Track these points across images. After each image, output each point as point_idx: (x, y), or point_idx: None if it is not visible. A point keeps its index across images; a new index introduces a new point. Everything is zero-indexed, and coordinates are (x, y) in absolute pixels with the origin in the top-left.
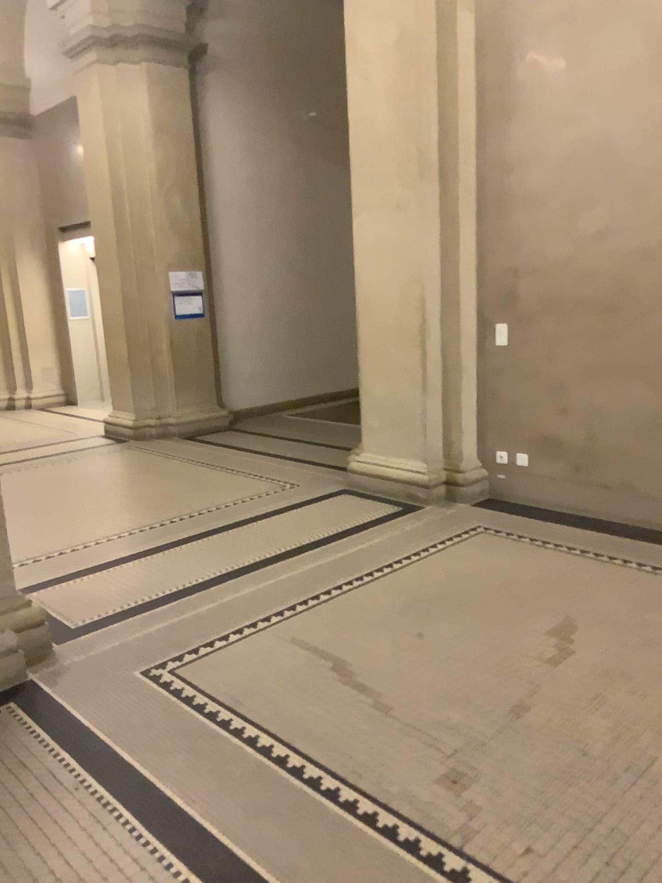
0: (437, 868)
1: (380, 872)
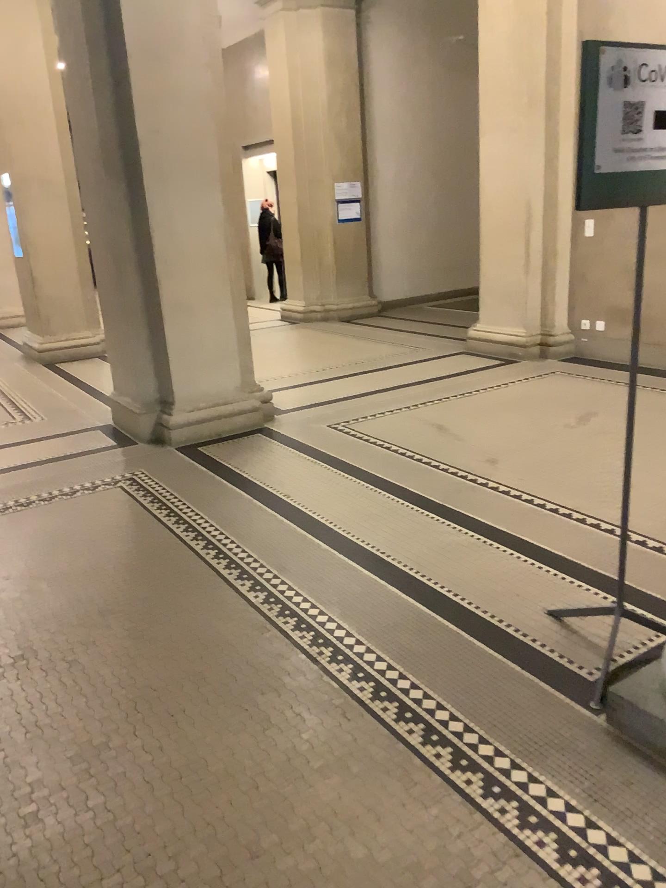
0: (472, 478)
1: (445, 478)
